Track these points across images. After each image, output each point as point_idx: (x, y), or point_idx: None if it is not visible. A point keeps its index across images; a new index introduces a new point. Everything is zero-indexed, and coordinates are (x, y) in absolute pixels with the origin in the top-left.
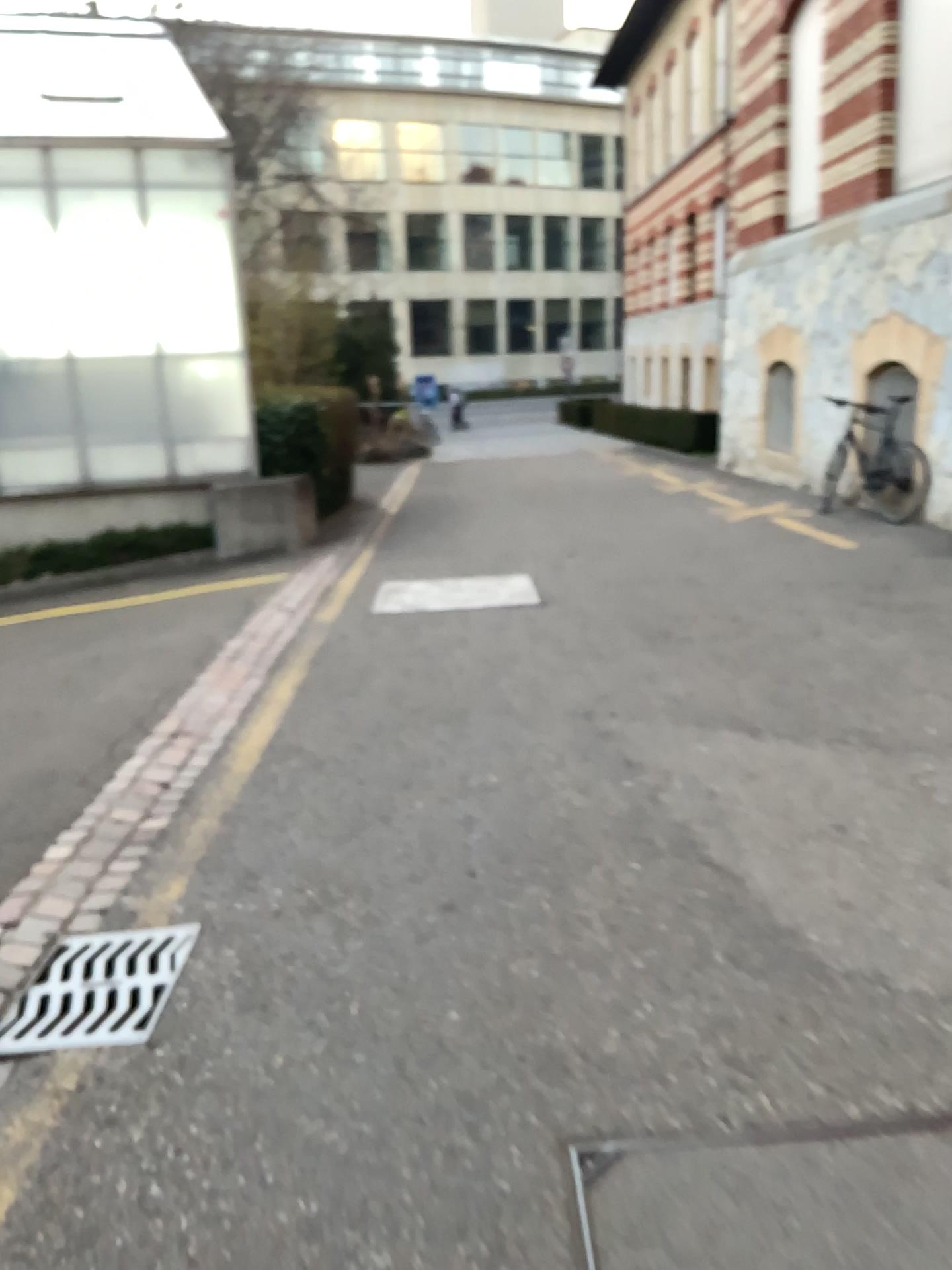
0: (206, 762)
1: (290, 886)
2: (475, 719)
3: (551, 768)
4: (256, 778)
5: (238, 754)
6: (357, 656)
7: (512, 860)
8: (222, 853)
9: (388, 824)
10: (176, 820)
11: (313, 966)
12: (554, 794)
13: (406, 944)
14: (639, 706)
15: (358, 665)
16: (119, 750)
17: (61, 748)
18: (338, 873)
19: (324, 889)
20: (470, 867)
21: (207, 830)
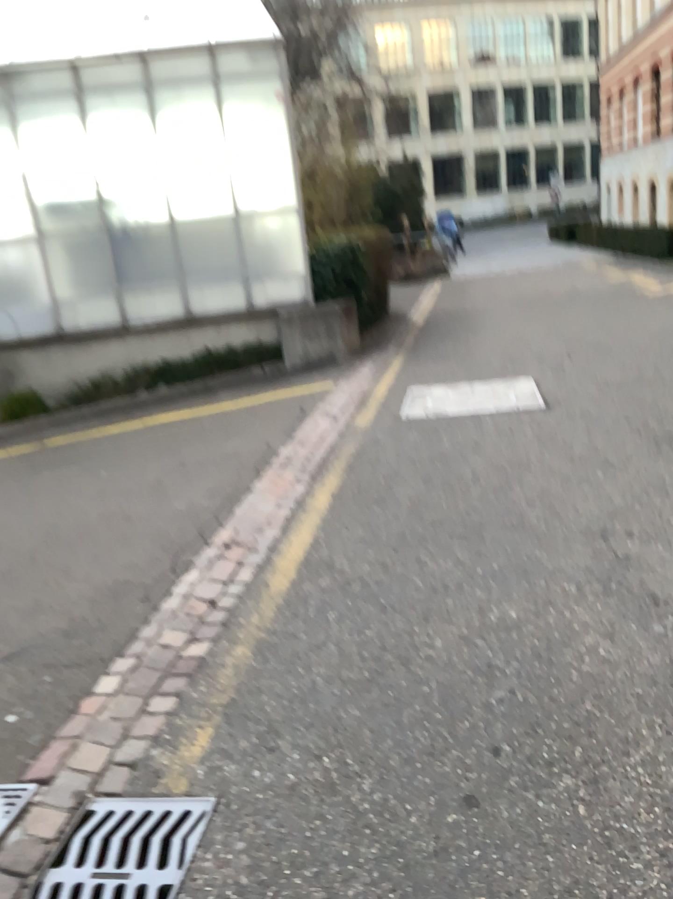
0: (248, 580)
1: (306, 752)
2: (491, 537)
3: (568, 601)
4: (288, 602)
5: (276, 572)
6: (386, 464)
7: (535, 734)
8: (247, 699)
9: (407, 670)
10: (213, 651)
11: (319, 886)
12: (574, 639)
13: (421, 861)
14: (651, 525)
15: (386, 474)
16: (178, 565)
17: (134, 560)
18: (354, 738)
19: (339, 761)
20: (490, 739)
21: (238, 666)
